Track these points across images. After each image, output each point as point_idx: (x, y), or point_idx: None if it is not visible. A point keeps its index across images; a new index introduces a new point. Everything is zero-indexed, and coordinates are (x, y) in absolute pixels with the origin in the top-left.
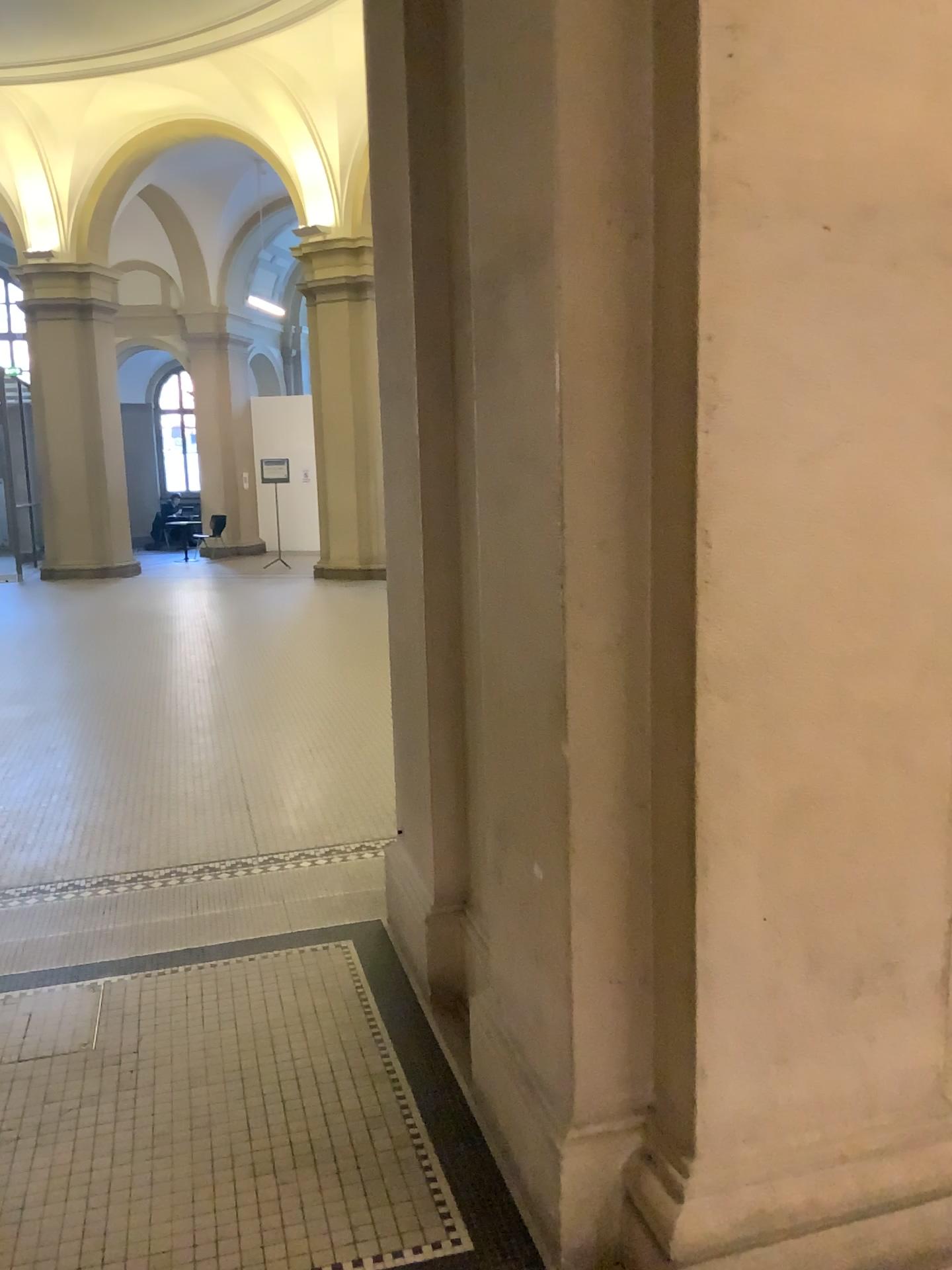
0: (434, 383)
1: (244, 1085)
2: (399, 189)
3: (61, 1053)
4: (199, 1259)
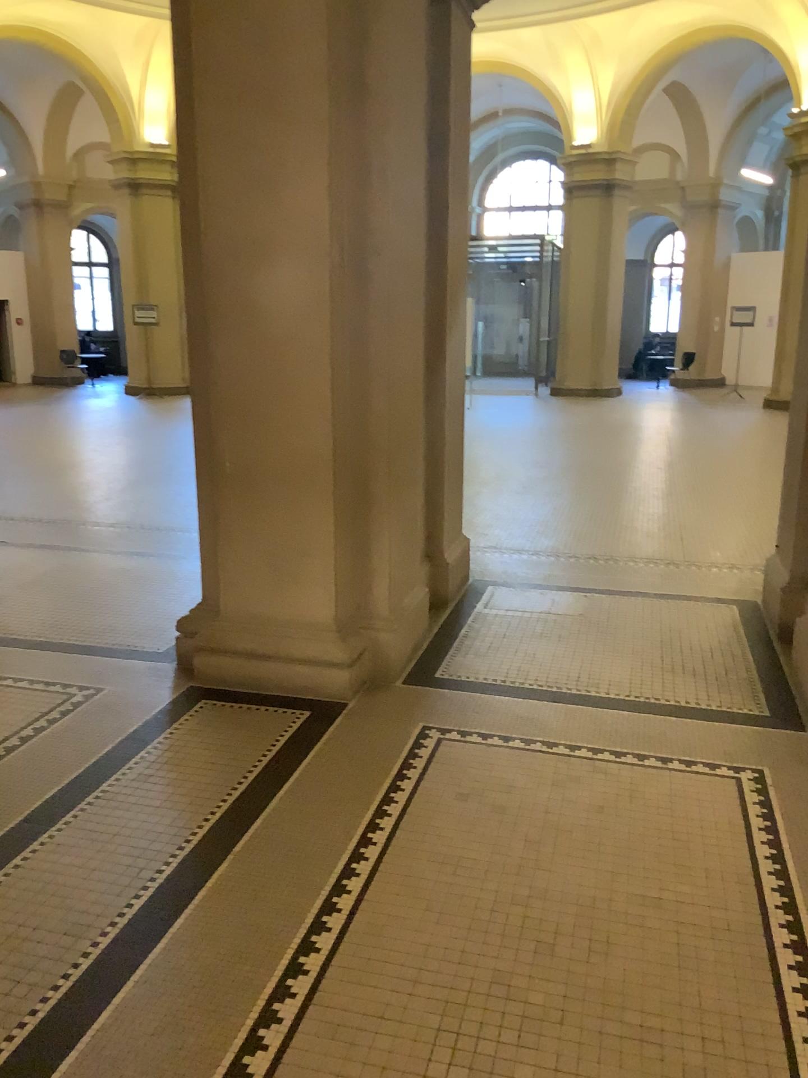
0: None
1: (661, 638)
2: None
3: (573, 610)
4: (632, 680)
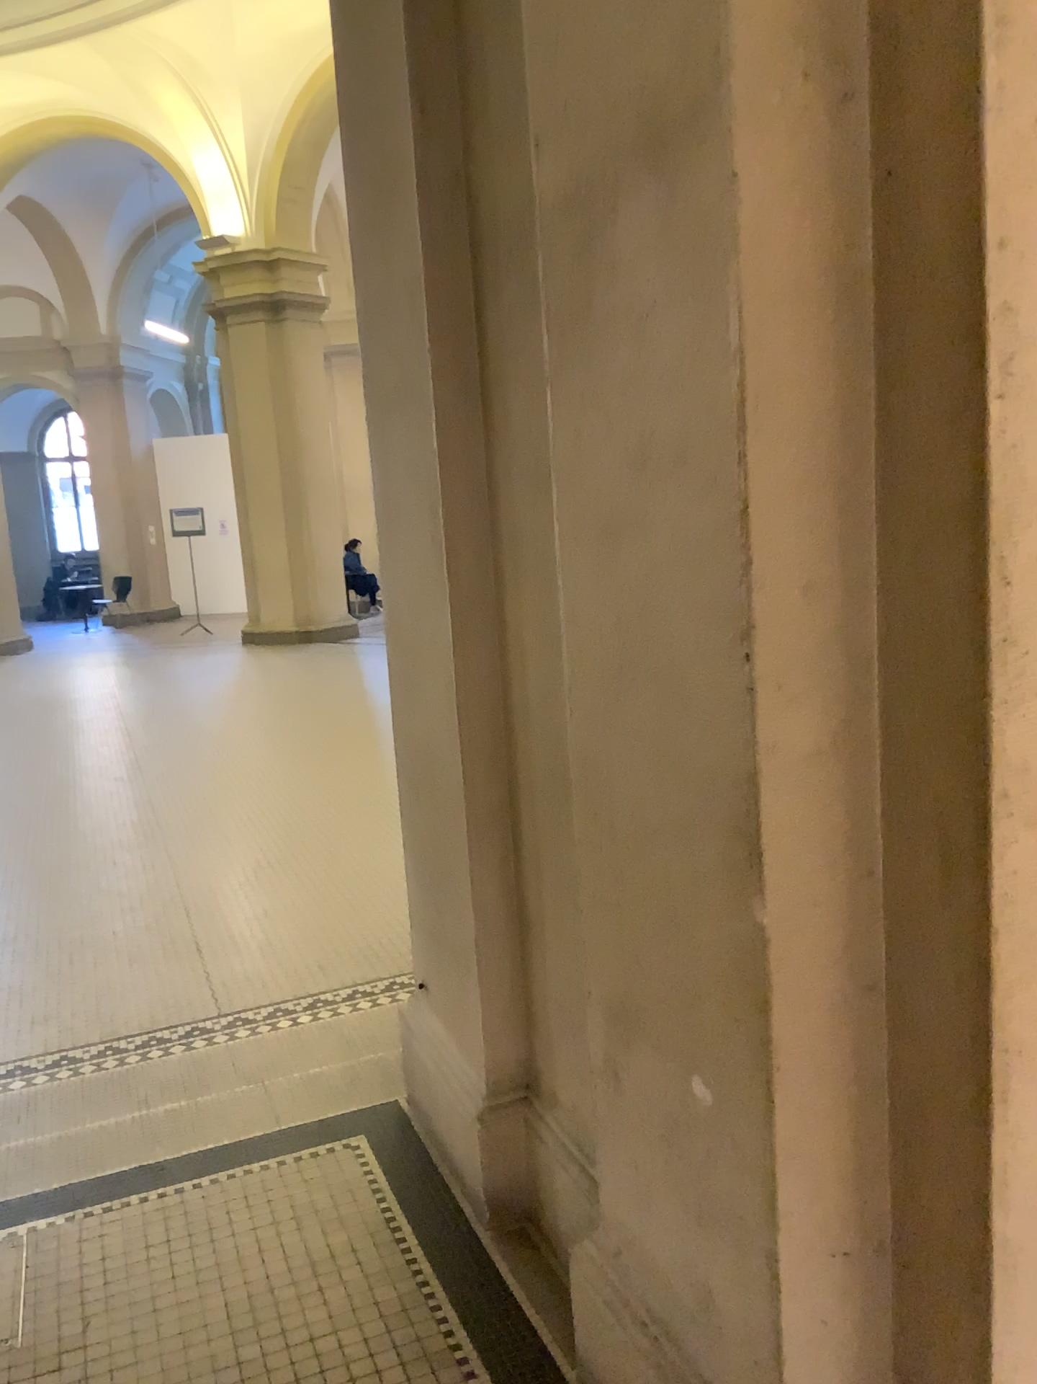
0: (469, 378)
1: None
2: (403, 113)
3: None
4: None
